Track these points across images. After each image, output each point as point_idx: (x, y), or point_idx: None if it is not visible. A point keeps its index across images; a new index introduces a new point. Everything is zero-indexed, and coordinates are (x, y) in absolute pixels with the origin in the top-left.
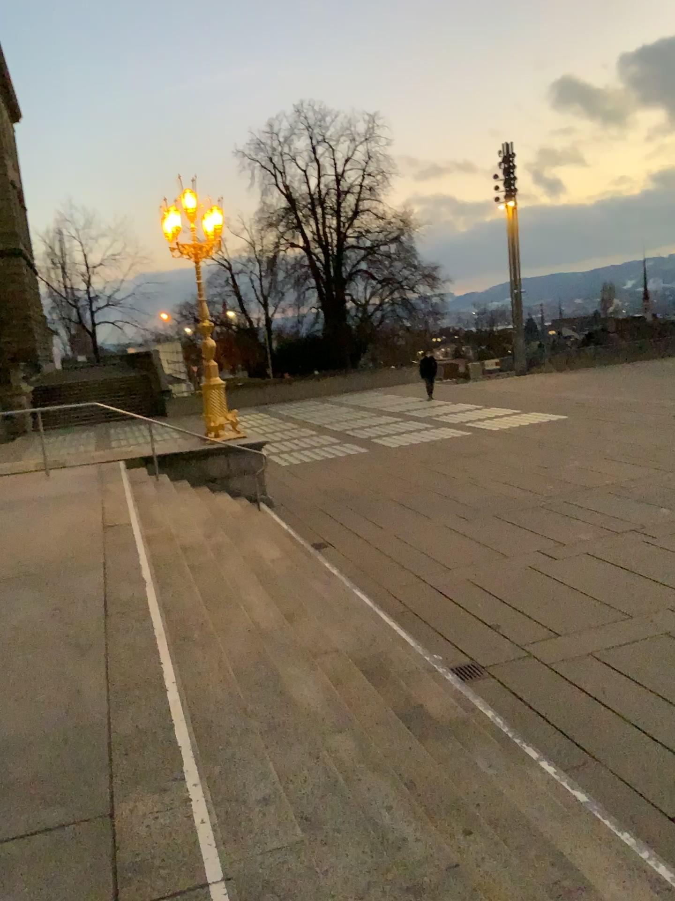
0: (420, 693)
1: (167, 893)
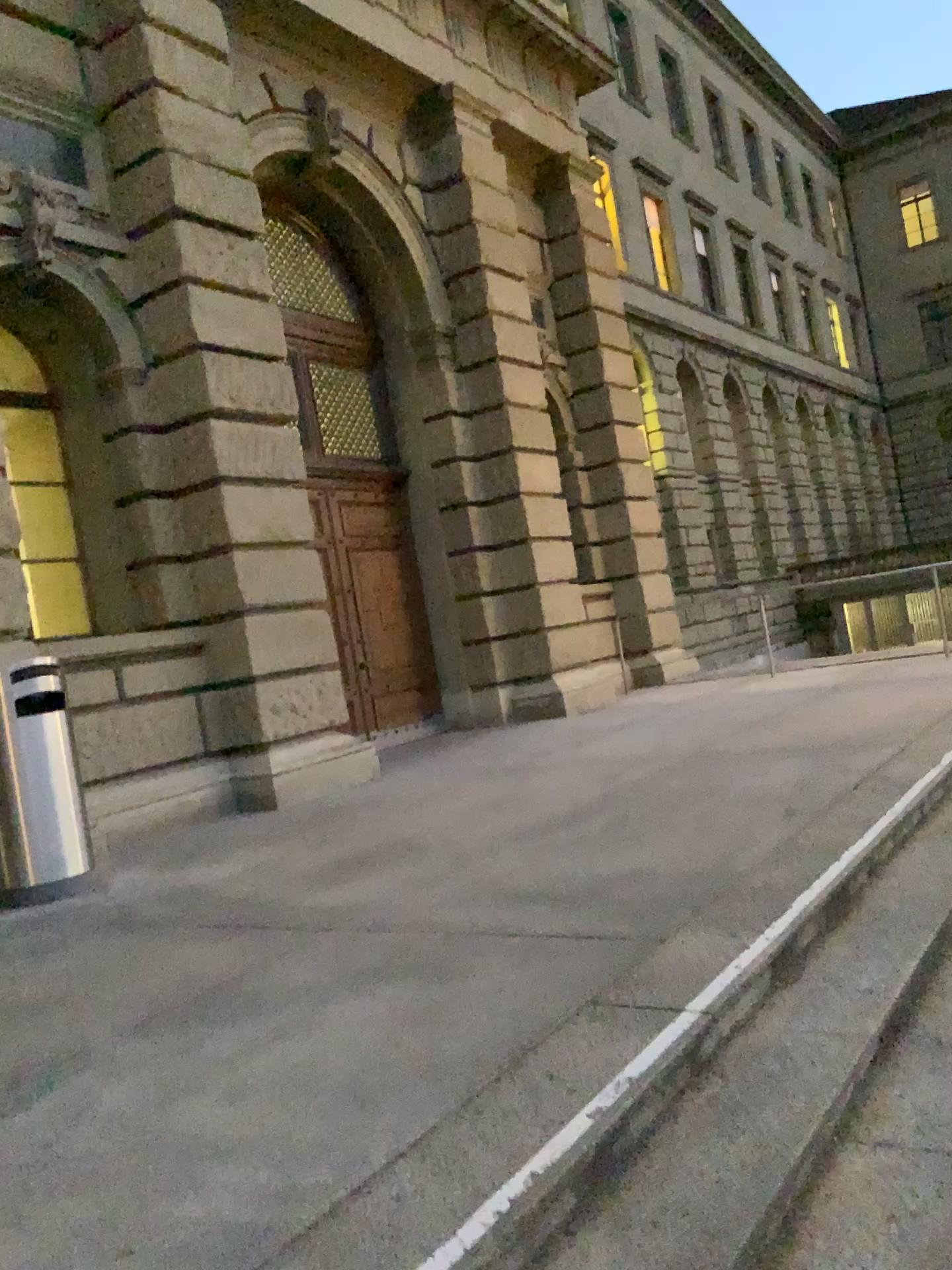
0: None
1: (643, 1003)
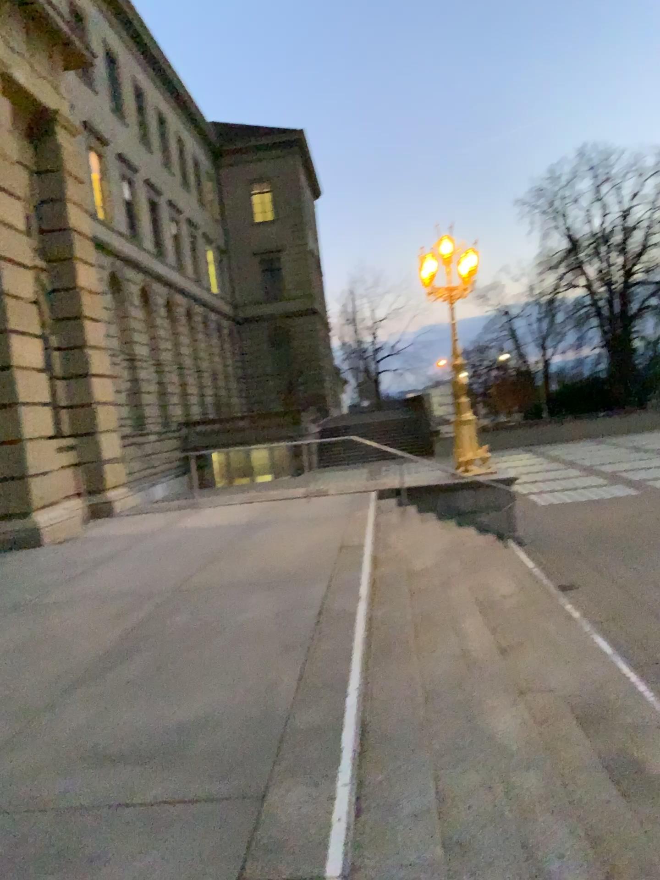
0: (638, 749)
1: None
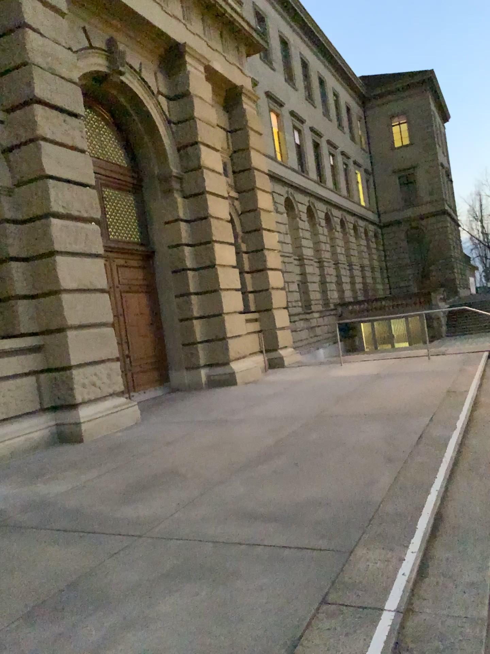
0: None
1: (359, 605)
